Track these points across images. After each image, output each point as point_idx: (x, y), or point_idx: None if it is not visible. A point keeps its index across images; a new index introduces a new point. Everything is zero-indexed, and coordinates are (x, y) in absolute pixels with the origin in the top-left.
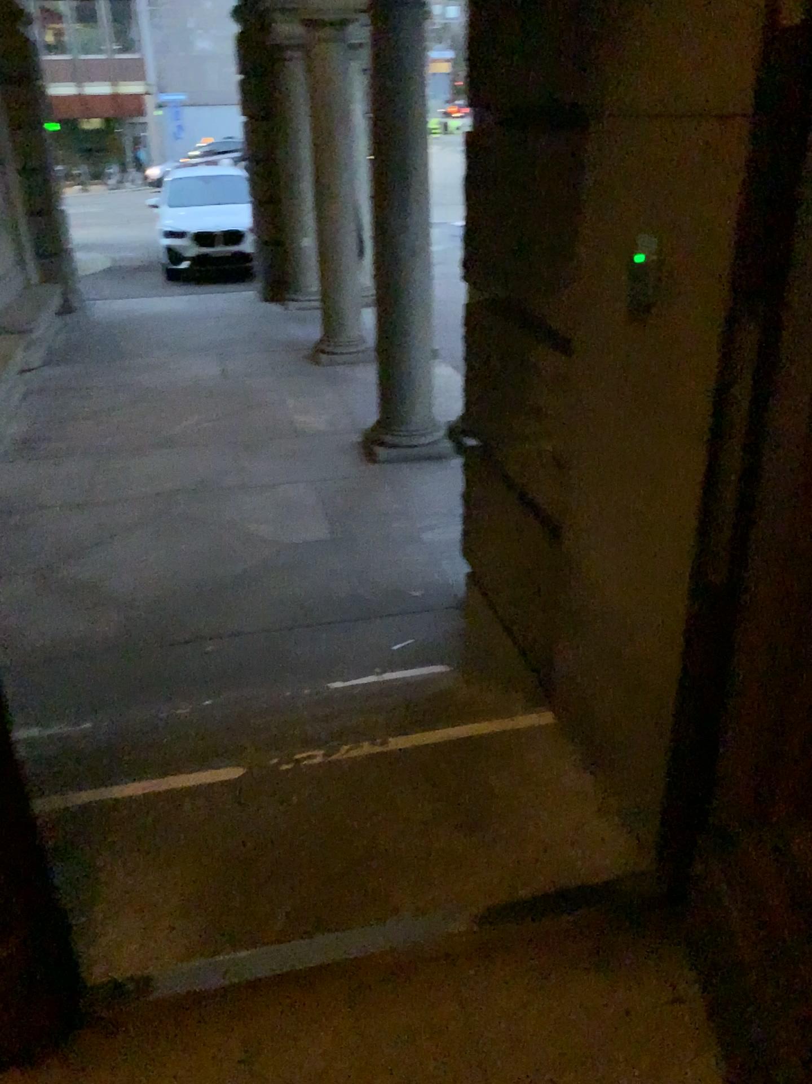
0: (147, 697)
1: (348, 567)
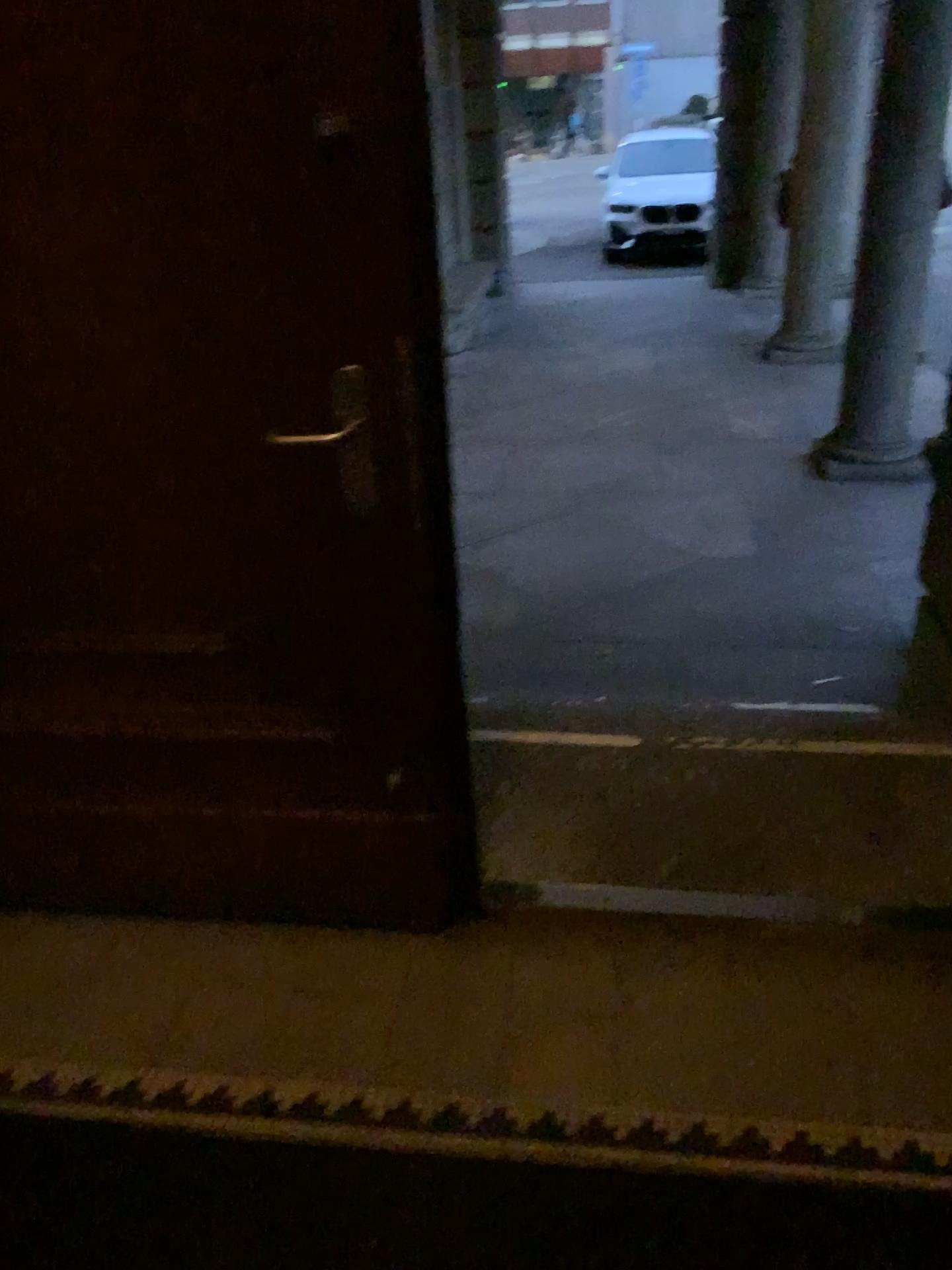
0: (543, 692)
1: (775, 591)
